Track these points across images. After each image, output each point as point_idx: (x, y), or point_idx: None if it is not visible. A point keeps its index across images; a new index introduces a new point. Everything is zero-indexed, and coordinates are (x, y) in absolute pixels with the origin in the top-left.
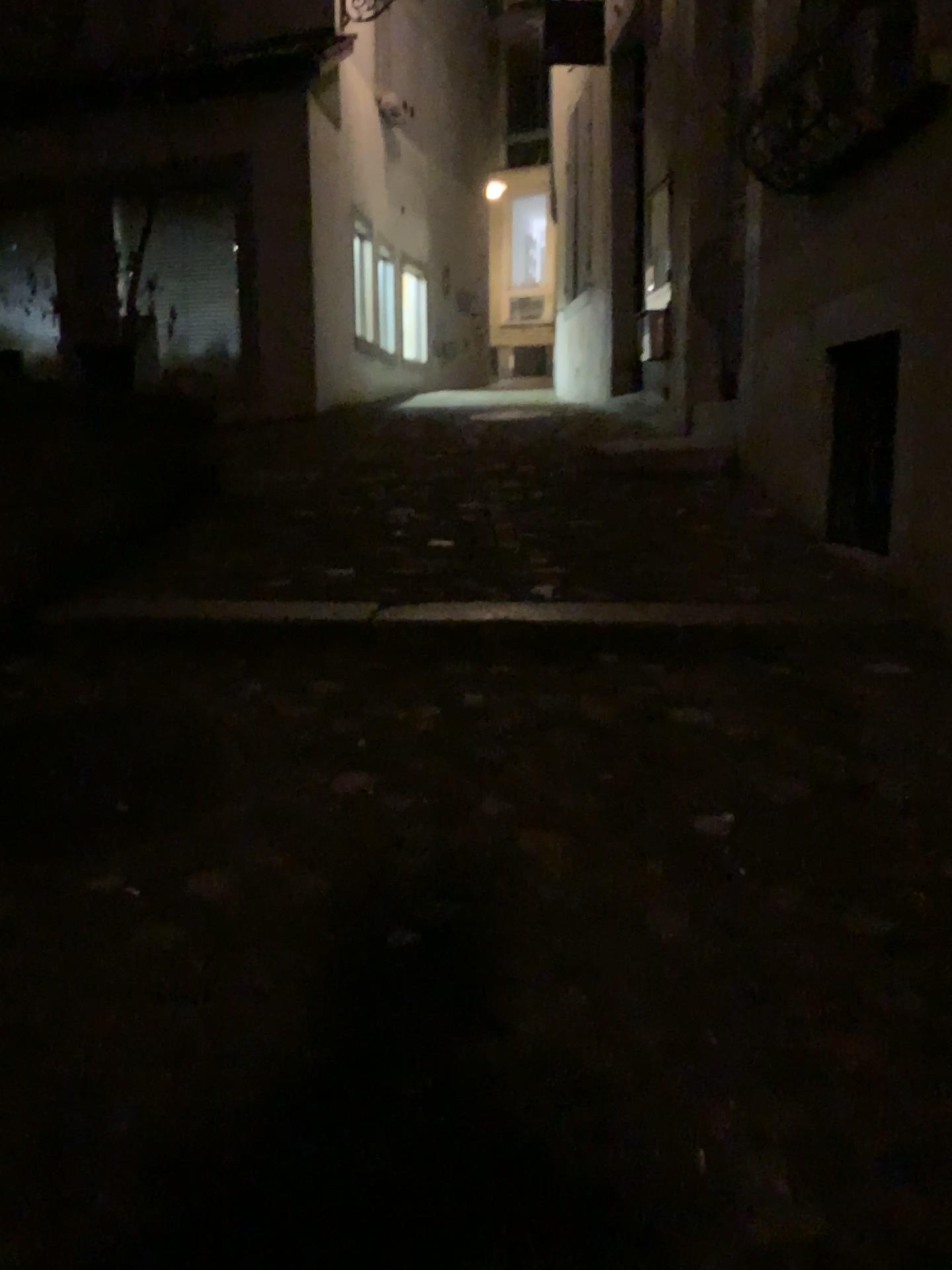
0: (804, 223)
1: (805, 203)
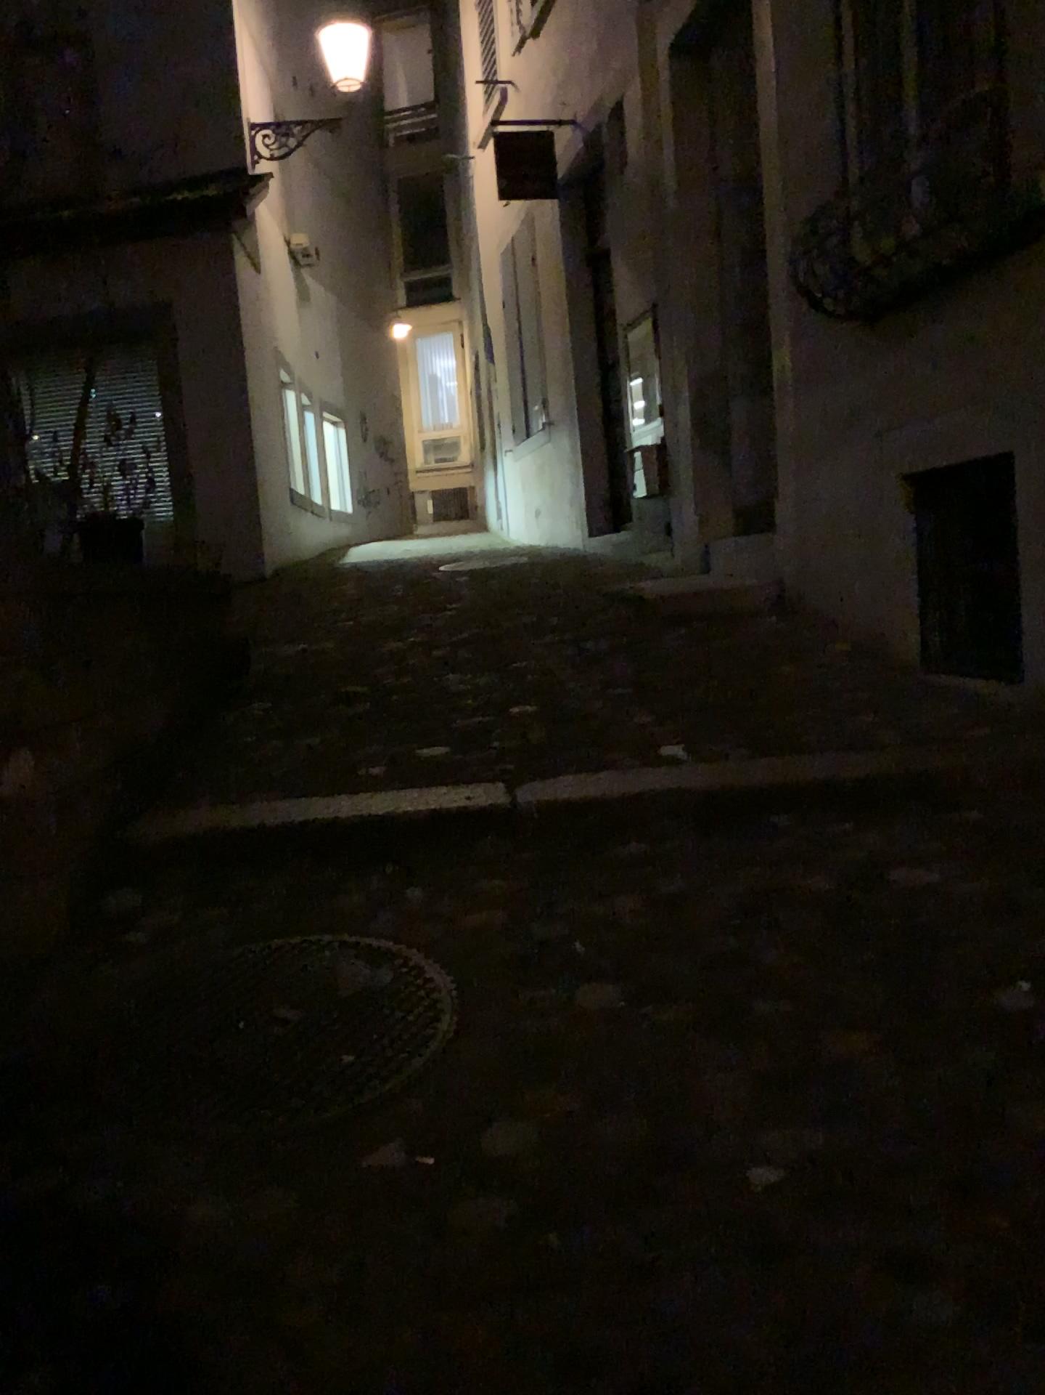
0: (863, 348)
1: (863, 328)
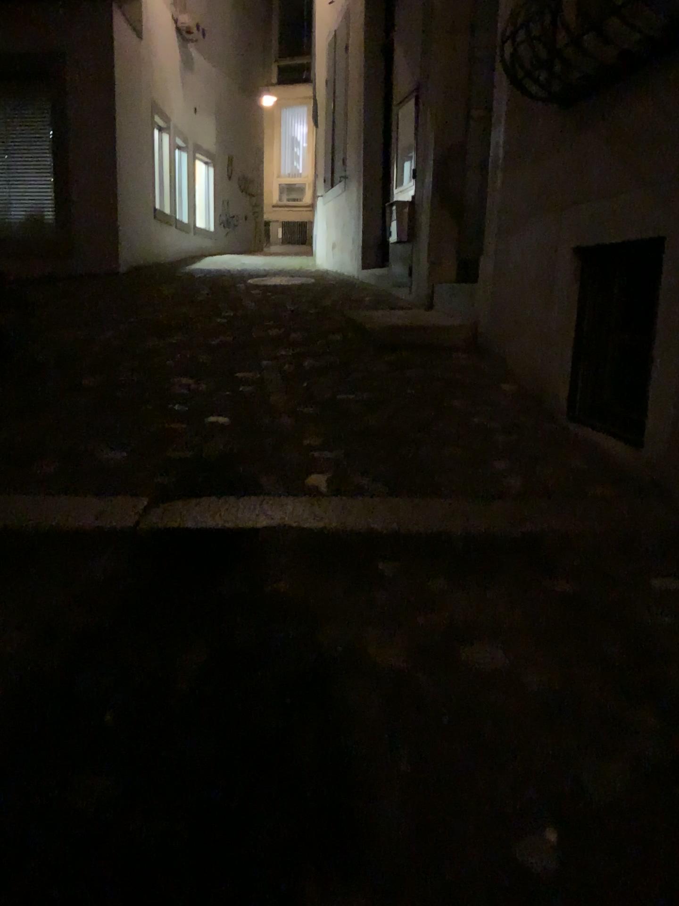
0: (555, 130)
1: (556, 112)
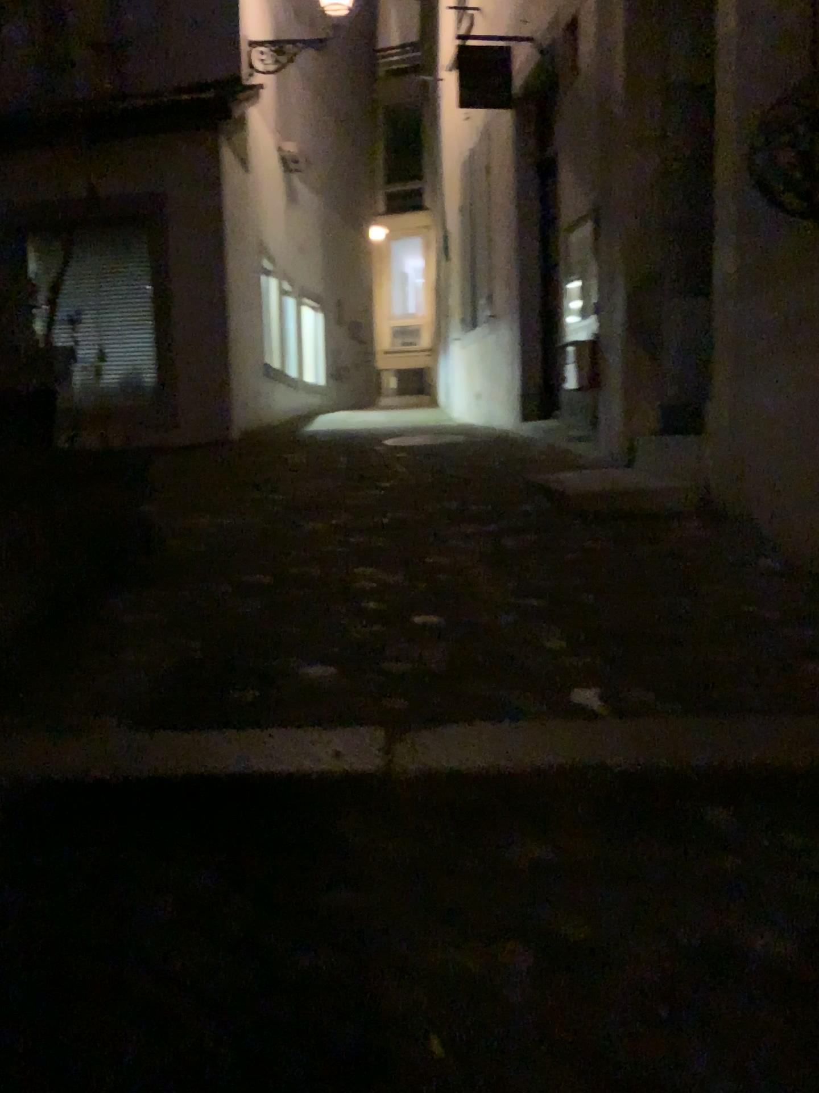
0: None
1: None
